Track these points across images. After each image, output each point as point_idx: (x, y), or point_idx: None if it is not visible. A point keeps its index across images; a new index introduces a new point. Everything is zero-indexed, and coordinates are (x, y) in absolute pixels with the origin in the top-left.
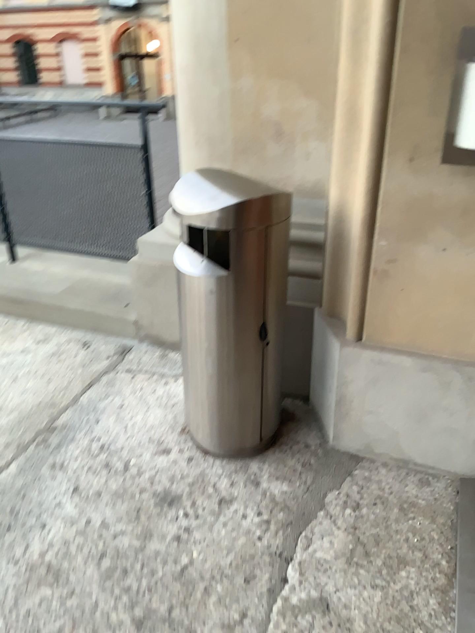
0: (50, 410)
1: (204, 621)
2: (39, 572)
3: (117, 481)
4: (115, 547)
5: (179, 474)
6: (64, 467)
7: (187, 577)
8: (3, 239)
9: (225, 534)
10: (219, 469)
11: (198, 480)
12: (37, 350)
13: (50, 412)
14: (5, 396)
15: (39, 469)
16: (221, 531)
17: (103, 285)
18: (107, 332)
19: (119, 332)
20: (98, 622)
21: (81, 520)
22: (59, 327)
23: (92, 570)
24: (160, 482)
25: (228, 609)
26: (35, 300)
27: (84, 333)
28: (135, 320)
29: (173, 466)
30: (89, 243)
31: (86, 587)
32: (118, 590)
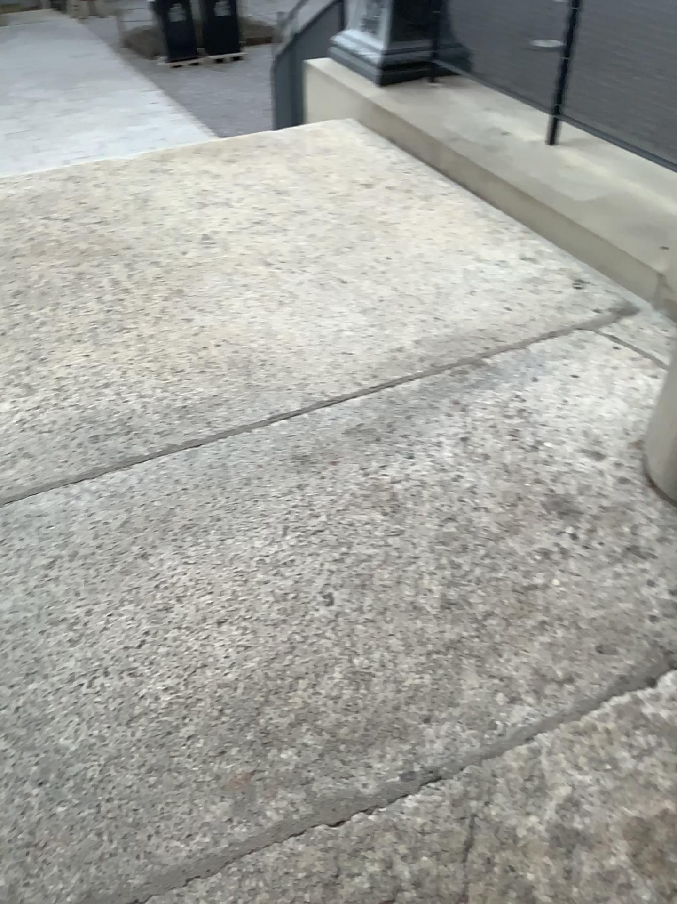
0: (489, 342)
1: (520, 653)
2: (383, 497)
3: (516, 455)
4: (471, 520)
5: (597, 489)
6: (467, 410)
7: (530, 598)
8: (548, 109)
9: (610, 586)
10: (655, 513)
11: (617, 509)
12: (515, 267)
13: (486, 344)
14: (449, 305)
15: (440, 399)
16: (607, 579)
17: (645, 211)
18: (616, 277)
19: (632, 285)
20: (410, 576)
21: (452, 472)
22: (557, 250)
23: (434, 527)
24: (567, 484)
25: (556, 660)
26: (545, 203)
27: (585, 268)
28: (663, 274)
29: (596, 477)
30: (657, 142)
31: (417, 538)
32: (448, 562)
